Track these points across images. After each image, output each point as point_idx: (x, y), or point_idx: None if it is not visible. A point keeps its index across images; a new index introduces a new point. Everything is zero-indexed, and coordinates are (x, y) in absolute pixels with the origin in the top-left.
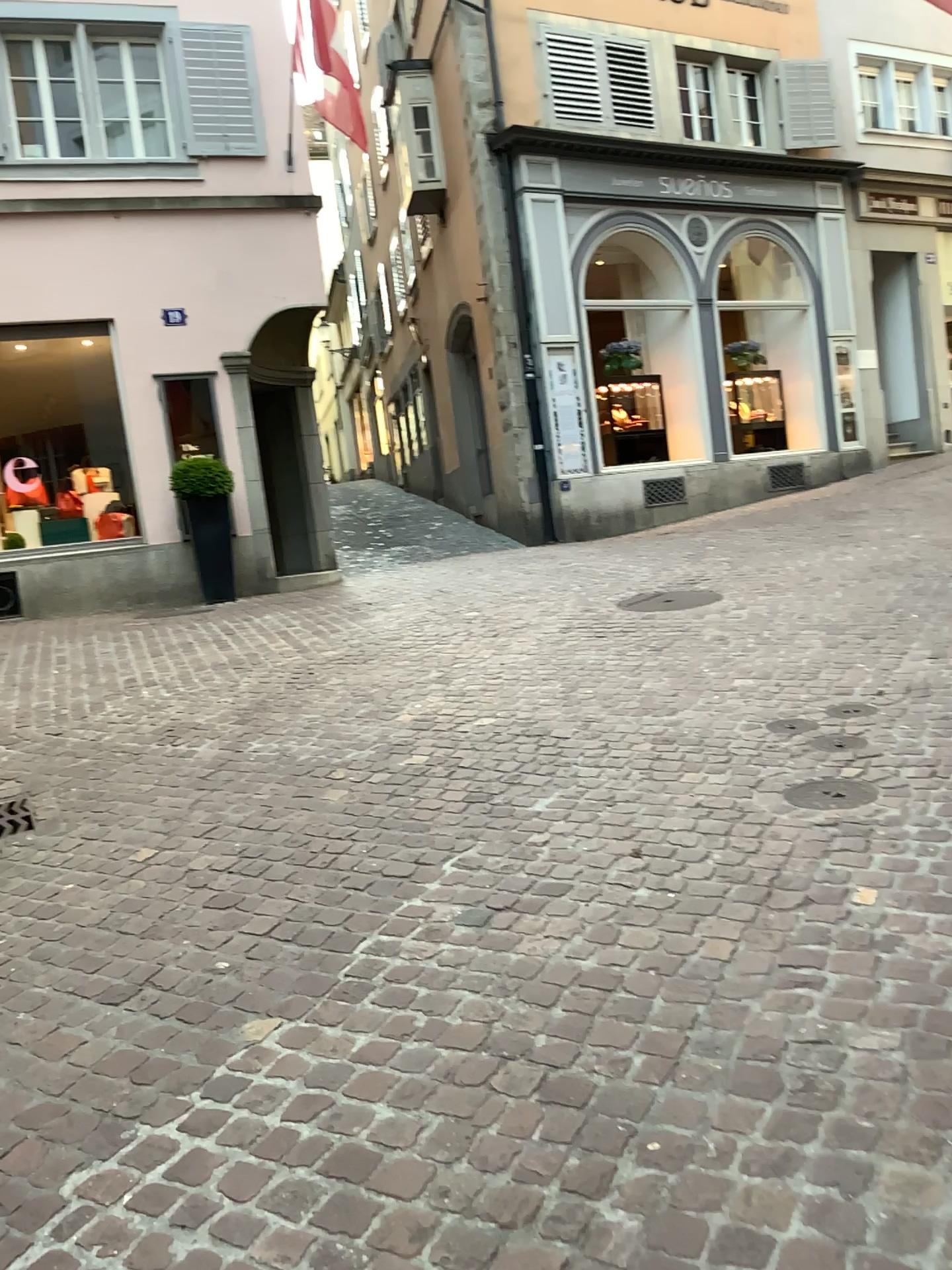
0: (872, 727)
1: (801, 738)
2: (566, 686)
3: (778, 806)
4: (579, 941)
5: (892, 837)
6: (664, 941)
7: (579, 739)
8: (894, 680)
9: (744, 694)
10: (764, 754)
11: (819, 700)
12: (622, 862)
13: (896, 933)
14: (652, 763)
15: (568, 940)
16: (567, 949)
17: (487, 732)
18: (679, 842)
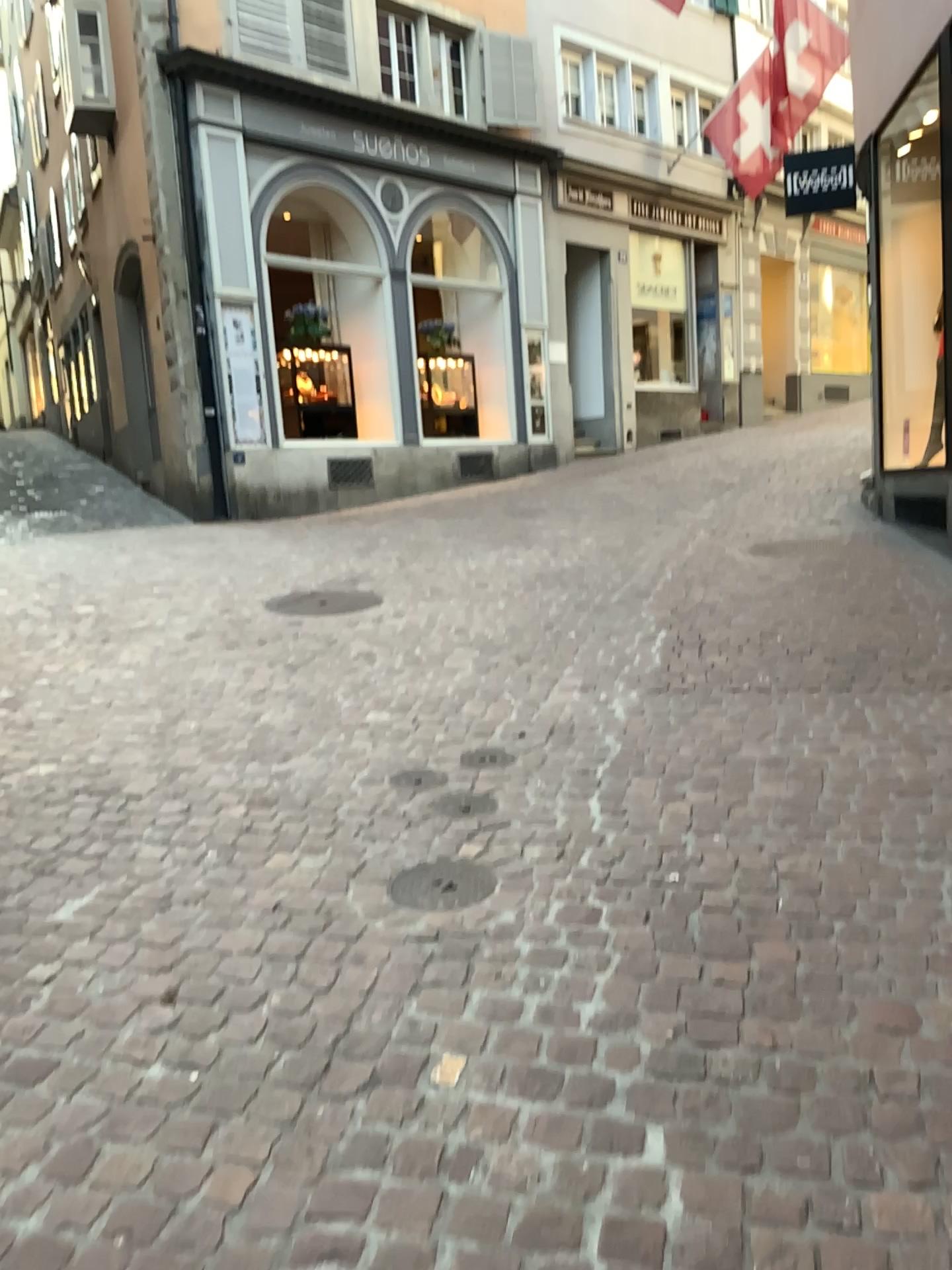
0: (506, 784)
1: (424, 799)
2: (165, 717)
3: (372, 909)
4: (31, 1177)
5: (500, 960)
6: (156, 1172)
7: (156, 797)
8: (541, 718)
9: (372, 734)
10: (375, 824)
11: (454, 744)
12: (146, 1011)
13: (475, 1146)
14: (237, 836)
15: (14, 1175)
16: (6, 1197)
17: (42, 784)
18: (232, 973)
